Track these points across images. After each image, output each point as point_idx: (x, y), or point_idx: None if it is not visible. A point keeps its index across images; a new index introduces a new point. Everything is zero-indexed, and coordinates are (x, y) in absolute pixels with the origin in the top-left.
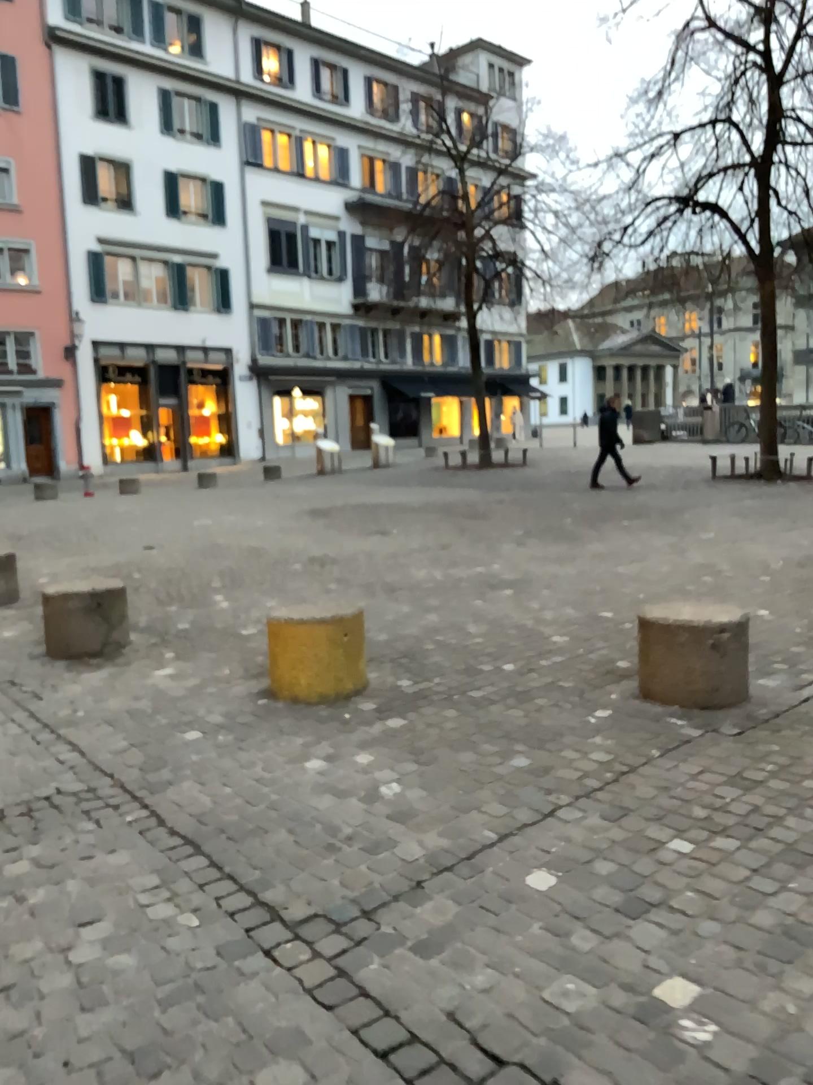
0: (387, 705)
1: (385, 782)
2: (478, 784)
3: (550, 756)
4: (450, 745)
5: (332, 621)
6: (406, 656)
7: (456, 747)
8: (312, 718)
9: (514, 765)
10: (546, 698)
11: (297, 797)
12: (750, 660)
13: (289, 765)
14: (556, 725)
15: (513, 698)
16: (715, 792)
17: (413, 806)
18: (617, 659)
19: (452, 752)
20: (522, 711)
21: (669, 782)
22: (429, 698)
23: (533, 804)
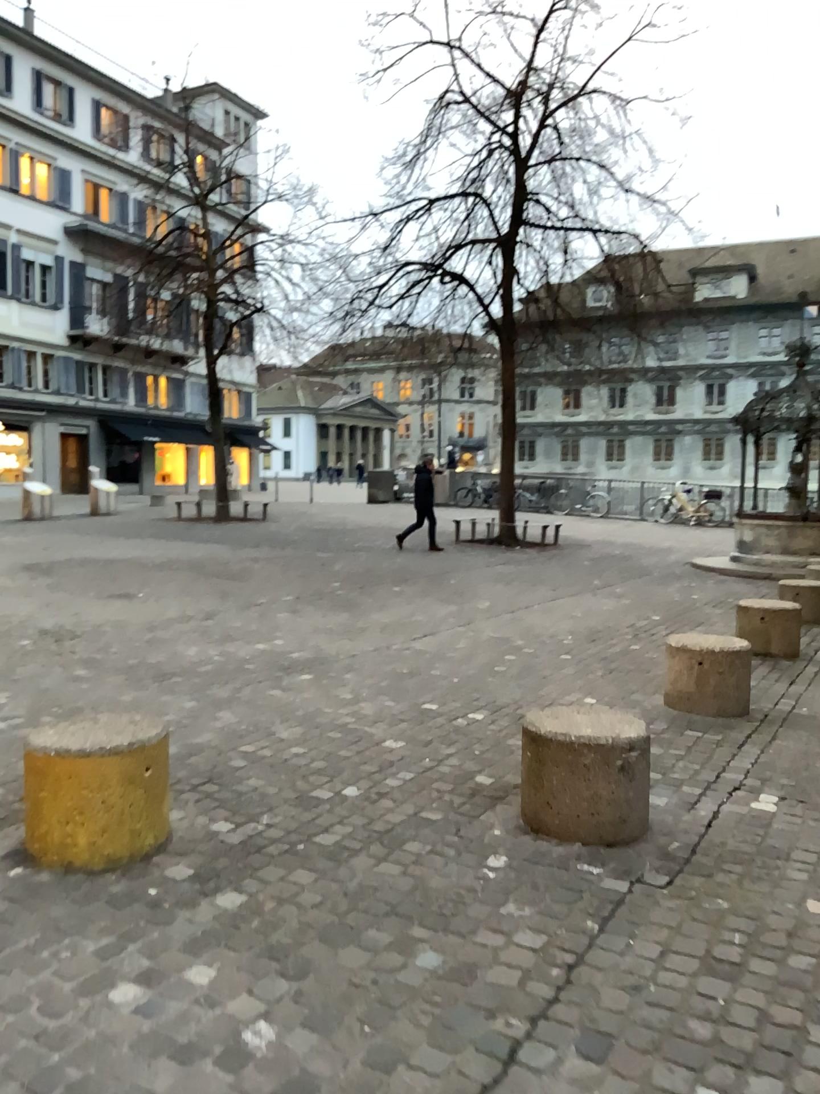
0: (212, 868)
1: (252, 1023)
2: (394, 1013)
3: (469, 946)
4: (325, 936)
5: (134, 753)
6: (216, 783)
7: (335, 941)
8: (106, 899)
9: (428, 969)
10: (423, 843)
11: (119, 1074)
12: (648, 780)
13: (88, 1002)
14: (455, 890)
15: (380, 845)
16: (705, 992)
17: (312, 1071)
18: (482, 778)
19: (332, 950)
20: (399, 867)
21: (641, 980)
22: (267, 852)
23: (484, 1044)
